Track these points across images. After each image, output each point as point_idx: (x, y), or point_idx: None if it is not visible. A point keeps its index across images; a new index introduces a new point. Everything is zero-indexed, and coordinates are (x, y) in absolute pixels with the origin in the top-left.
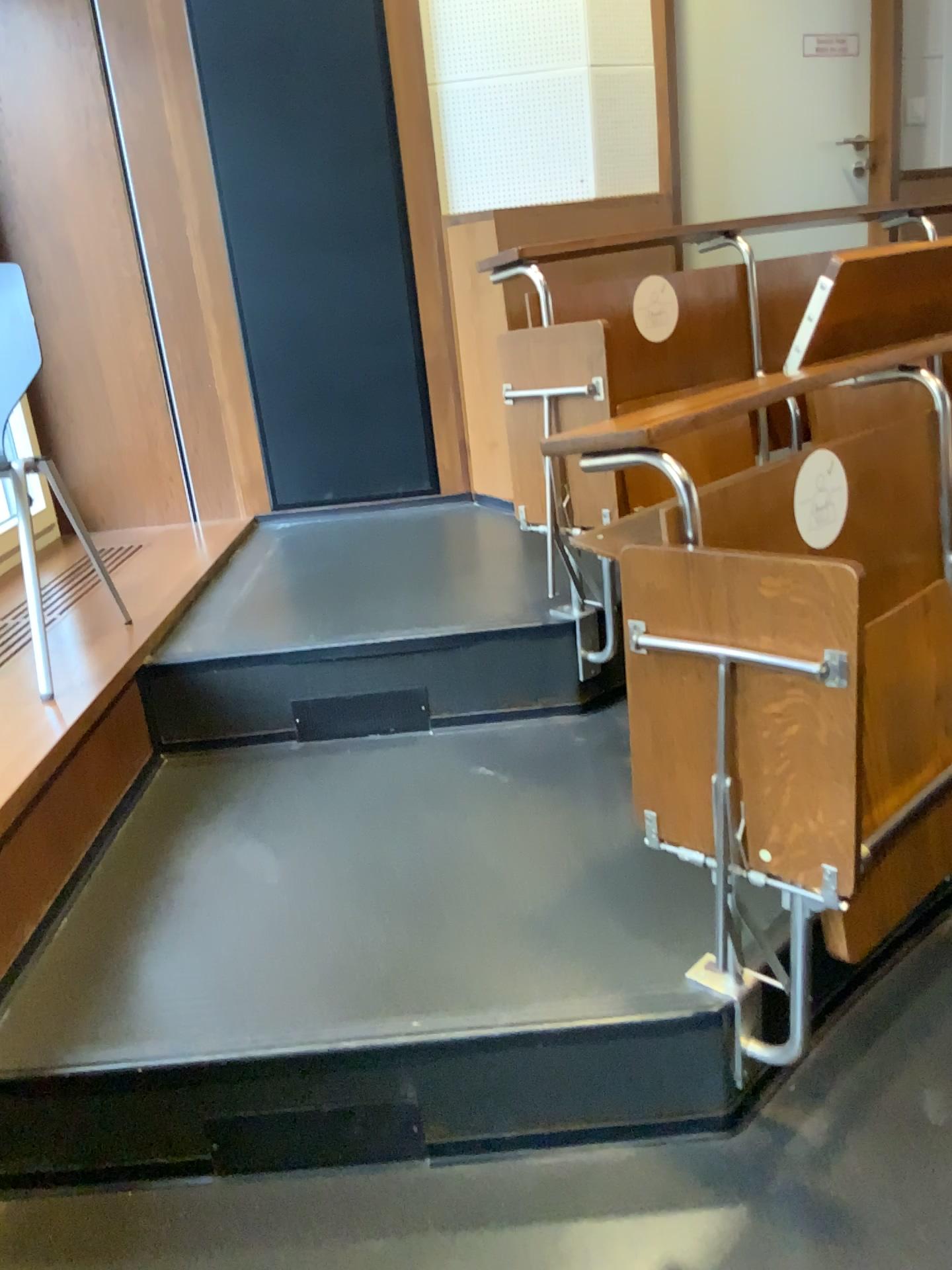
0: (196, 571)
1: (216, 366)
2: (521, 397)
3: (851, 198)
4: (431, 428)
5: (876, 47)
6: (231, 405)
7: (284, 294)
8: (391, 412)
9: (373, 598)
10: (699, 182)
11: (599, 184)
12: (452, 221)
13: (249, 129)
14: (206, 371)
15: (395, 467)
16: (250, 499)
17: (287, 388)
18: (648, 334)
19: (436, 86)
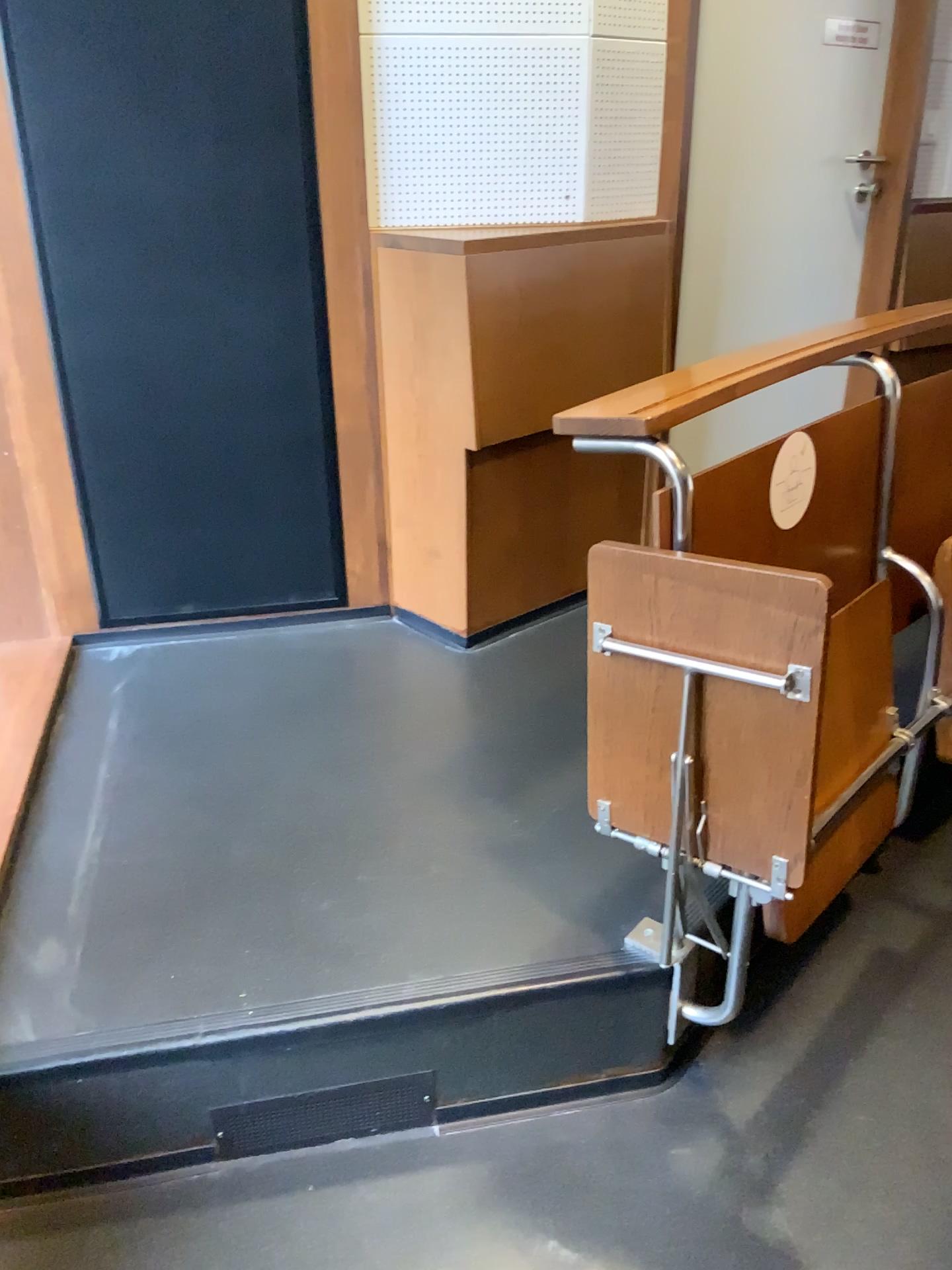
0: (9, 797)
1: (19, 434)
2: (631, 656)
3: (852, 229)
4: (342, 527)
5: (905, 42)
6: (42, 489)
7: (130, 332)
8: (285, 503)
9: (323, 885)
10: (696, 202)
11: (593, 206)
12: (388, 243)
13: (78, 74)
14: (3, 440)
15: (286, 577)
16: (71, 621)
17: (132, 468)
18: (787, 524)
19: (375, 39)
